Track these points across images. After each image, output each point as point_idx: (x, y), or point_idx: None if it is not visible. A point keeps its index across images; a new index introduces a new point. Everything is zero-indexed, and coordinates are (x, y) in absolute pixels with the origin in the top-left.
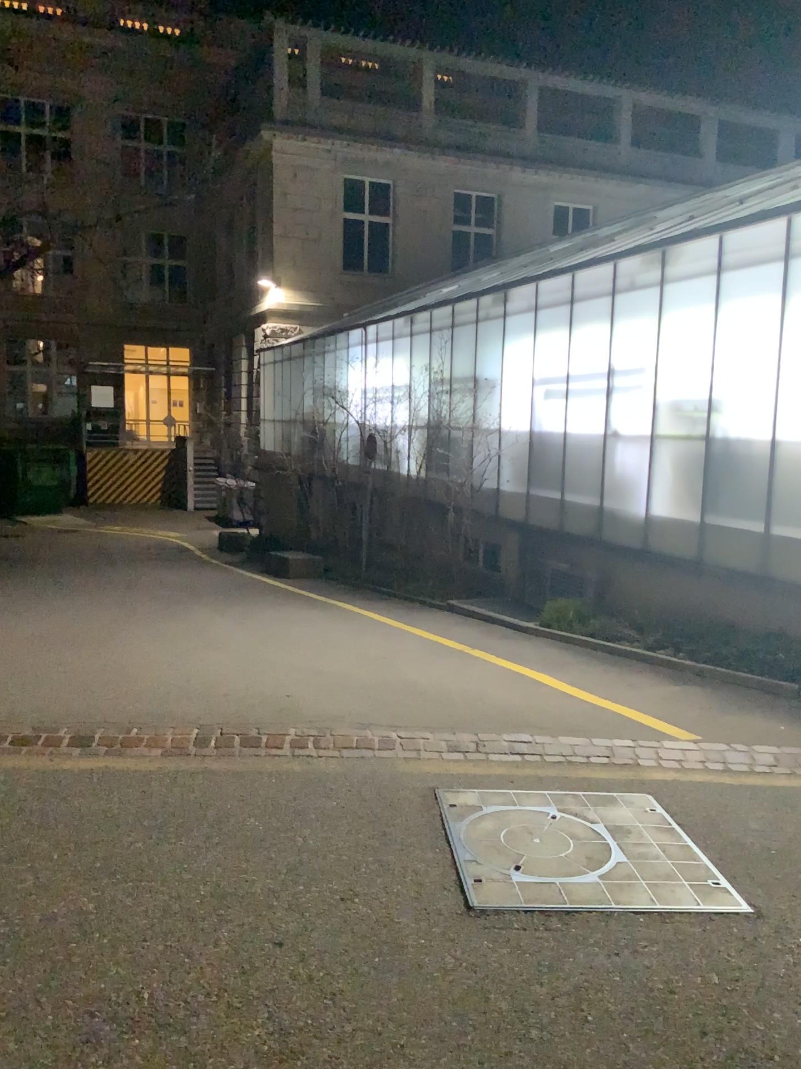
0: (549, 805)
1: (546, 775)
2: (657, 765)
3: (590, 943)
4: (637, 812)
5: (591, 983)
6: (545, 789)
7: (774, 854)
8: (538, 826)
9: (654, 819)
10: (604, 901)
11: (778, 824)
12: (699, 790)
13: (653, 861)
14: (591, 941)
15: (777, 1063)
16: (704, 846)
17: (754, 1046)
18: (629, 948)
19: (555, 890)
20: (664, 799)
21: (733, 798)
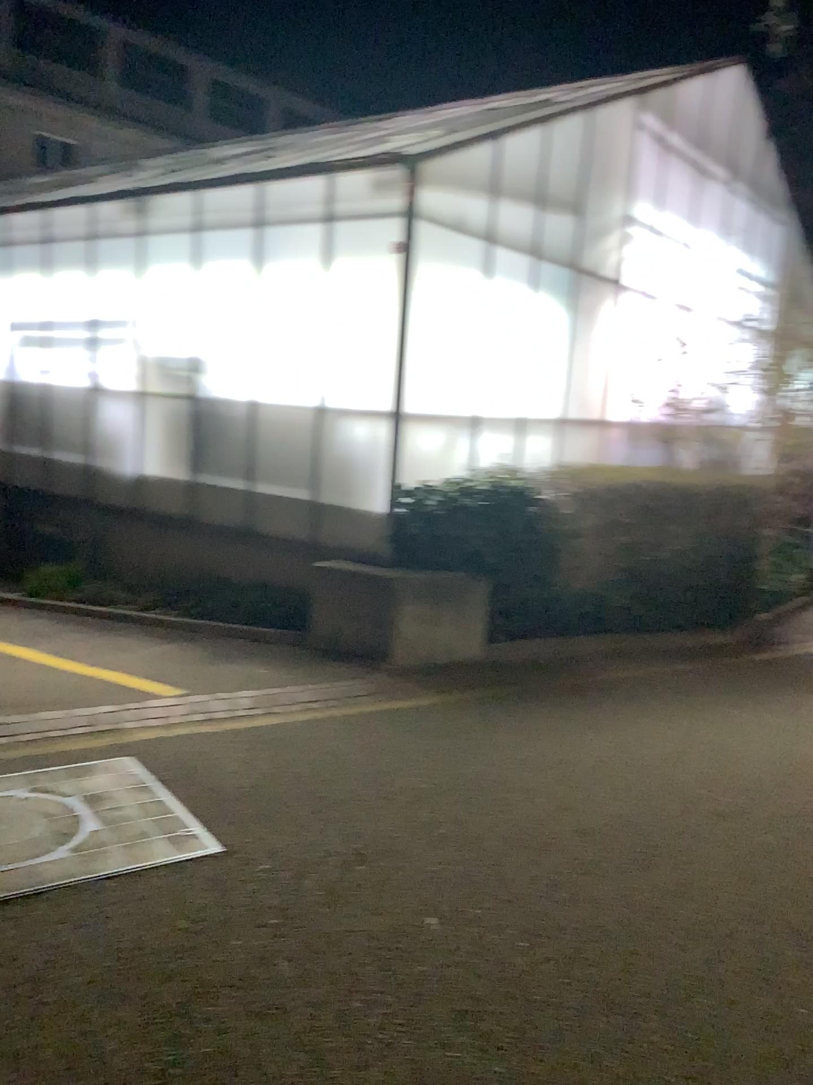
0: (21, 787)
1: (19, 755)
2: (140, 726)
3: (56, 921)
4: (116, 776)
5: (55, 962)
6: (17, 771)
7: (246, 792)
8: (6, 810)
9: (133, 780)
10: (75, 875)
11: (252, 763)
12: (181, 744)
13: (129, 822)
14: (57, 918)
15: (234, 985)
16: (182, 797)
17: (214, 976)
18: (99, 915)
19: (21, 874)
20: (145, 758)
21: (212, 745)
